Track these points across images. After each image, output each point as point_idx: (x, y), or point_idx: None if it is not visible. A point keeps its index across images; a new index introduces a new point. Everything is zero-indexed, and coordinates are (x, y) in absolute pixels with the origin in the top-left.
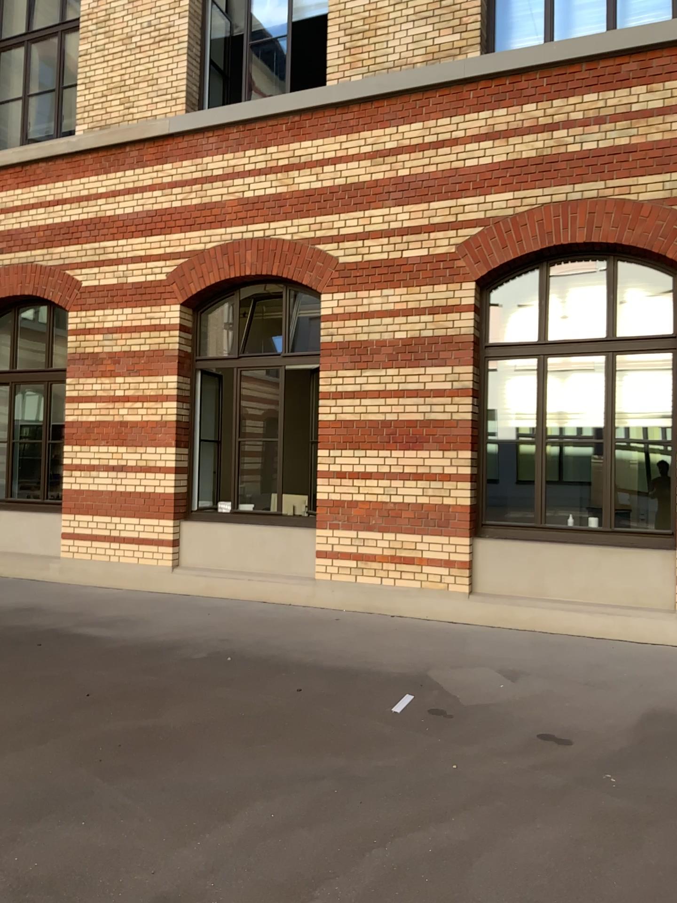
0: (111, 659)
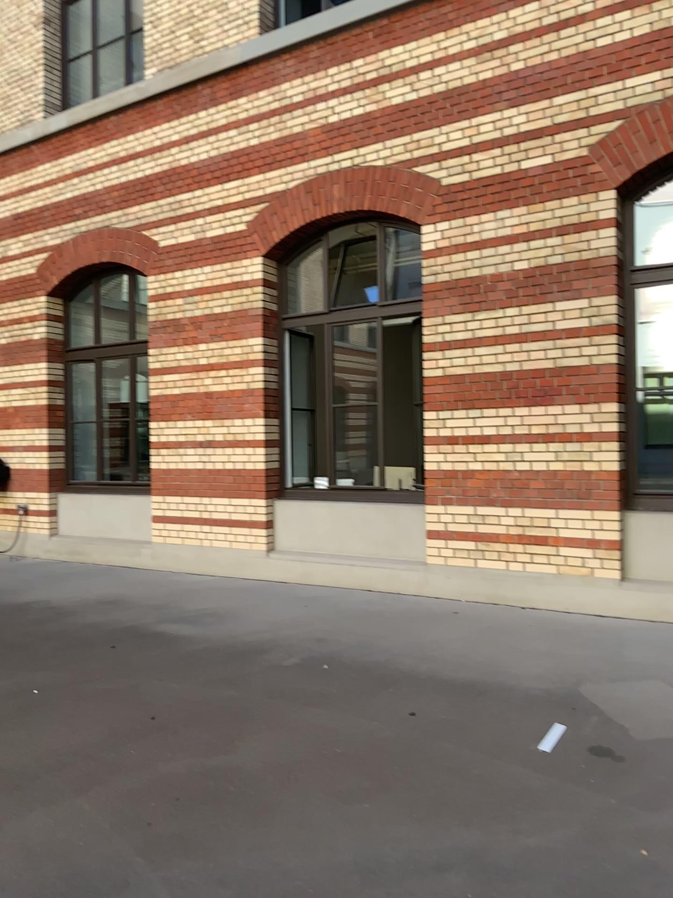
0: (185, 666)
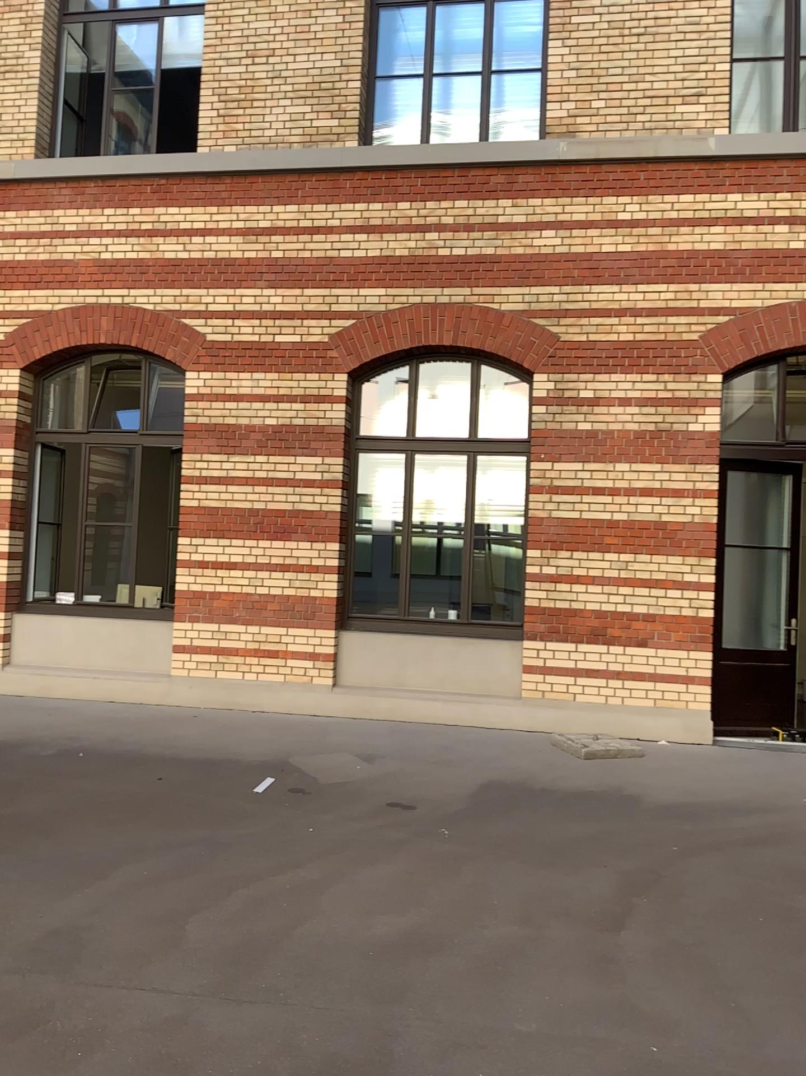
0: None
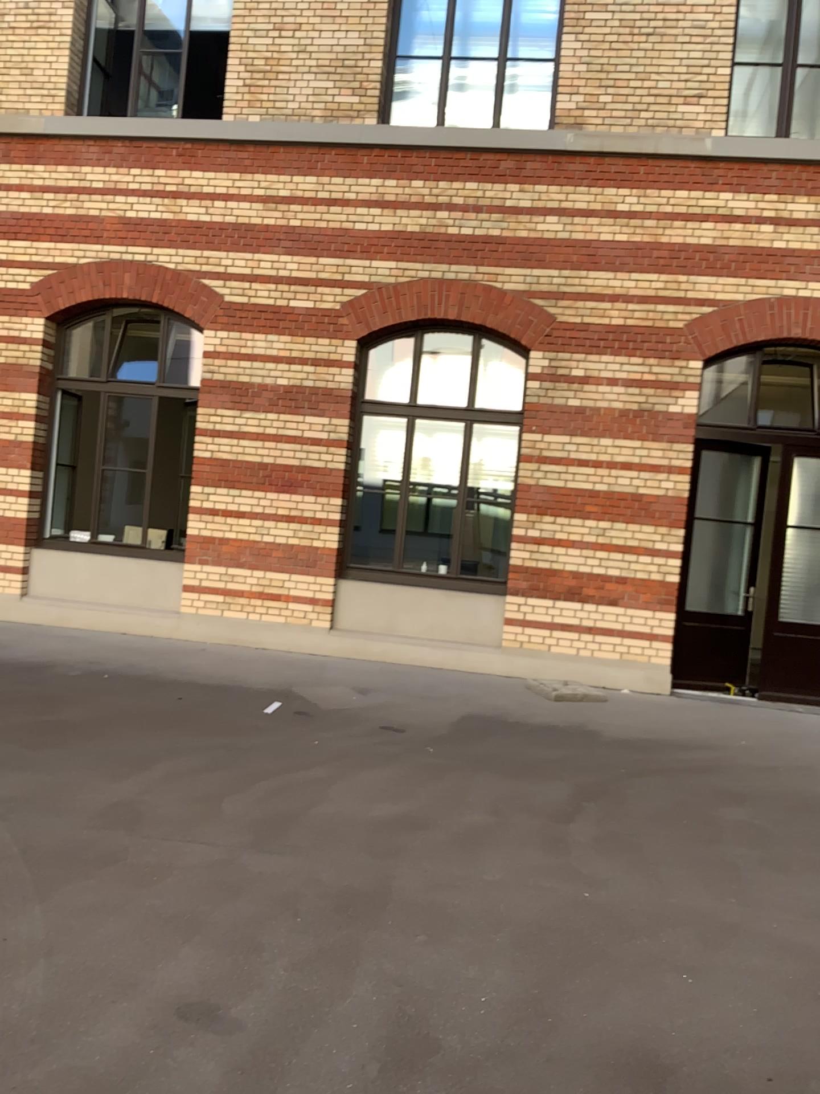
0: None
